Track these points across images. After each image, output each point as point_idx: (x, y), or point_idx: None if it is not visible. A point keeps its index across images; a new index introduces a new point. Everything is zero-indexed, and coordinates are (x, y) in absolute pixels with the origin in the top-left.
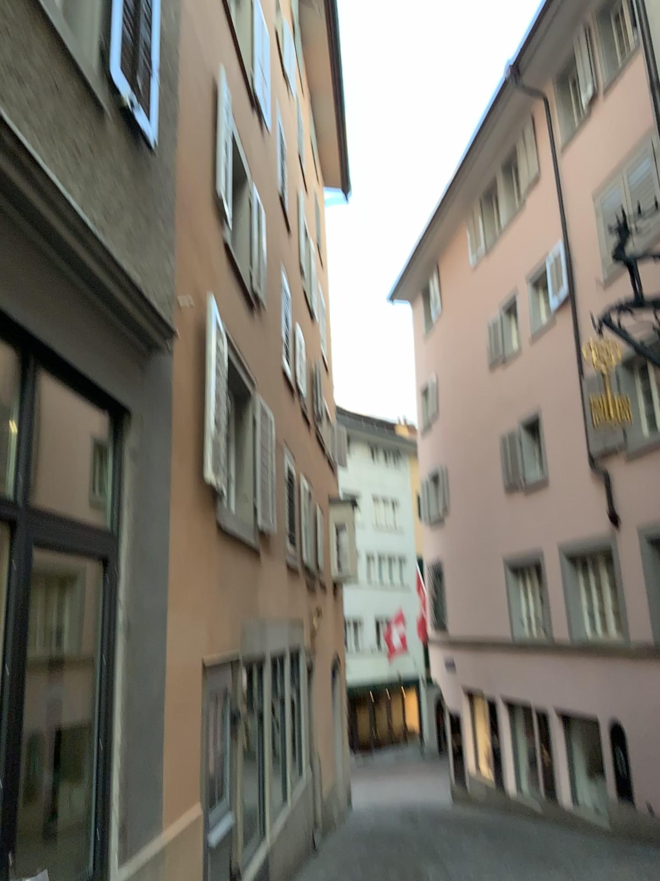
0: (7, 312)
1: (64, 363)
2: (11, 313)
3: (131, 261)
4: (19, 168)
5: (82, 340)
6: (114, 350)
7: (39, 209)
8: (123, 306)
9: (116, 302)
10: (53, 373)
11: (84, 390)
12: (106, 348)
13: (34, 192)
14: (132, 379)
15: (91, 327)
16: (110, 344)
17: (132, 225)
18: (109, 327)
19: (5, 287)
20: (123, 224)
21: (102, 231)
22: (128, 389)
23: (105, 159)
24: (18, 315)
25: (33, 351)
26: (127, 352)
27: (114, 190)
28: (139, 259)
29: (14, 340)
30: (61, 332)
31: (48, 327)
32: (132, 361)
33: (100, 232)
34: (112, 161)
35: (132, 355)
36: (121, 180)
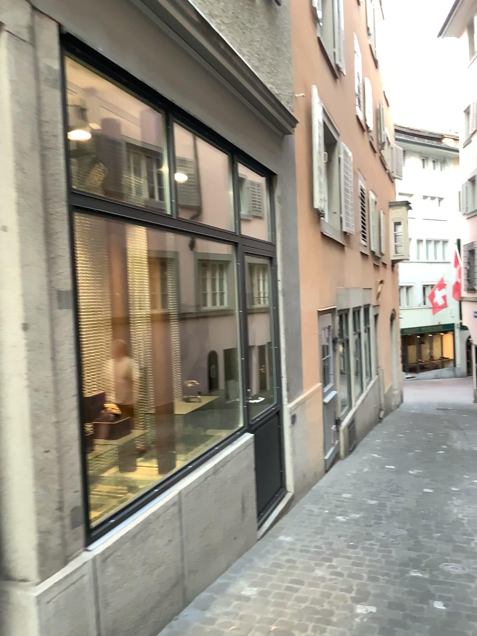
0: (224, 137)
1: (248, 156)
2: (226, 136)
3: (271, 82)
4: (225, 58)
5: (253, 140)
6: (267, 140)
7: (234, 77)
8: (271, 114)
9: (268, 113)
10: (244, 163)
11: (257, 168)
12: (263, 141)
13: (232, 69)
14: (276, 154)
15: (256, 131)
16: (265, 137)
17: (270, 57)
18: (264, 128)
19: (223, 124)
20: (266, 60)
21: (257, 71)
22: (274, 161)
23: (255, 23)
24: (228, 136)
25: (236, 154)
26: (273, 140)
27: (260, 39)
28: (275, 79)
29: (227, 150)
30: (245, 139)
31: (240, 139)
32: (275, 143)
33: (256, 71)
34: (258, 21)
35: (274, 140)
36: (263, 30)
